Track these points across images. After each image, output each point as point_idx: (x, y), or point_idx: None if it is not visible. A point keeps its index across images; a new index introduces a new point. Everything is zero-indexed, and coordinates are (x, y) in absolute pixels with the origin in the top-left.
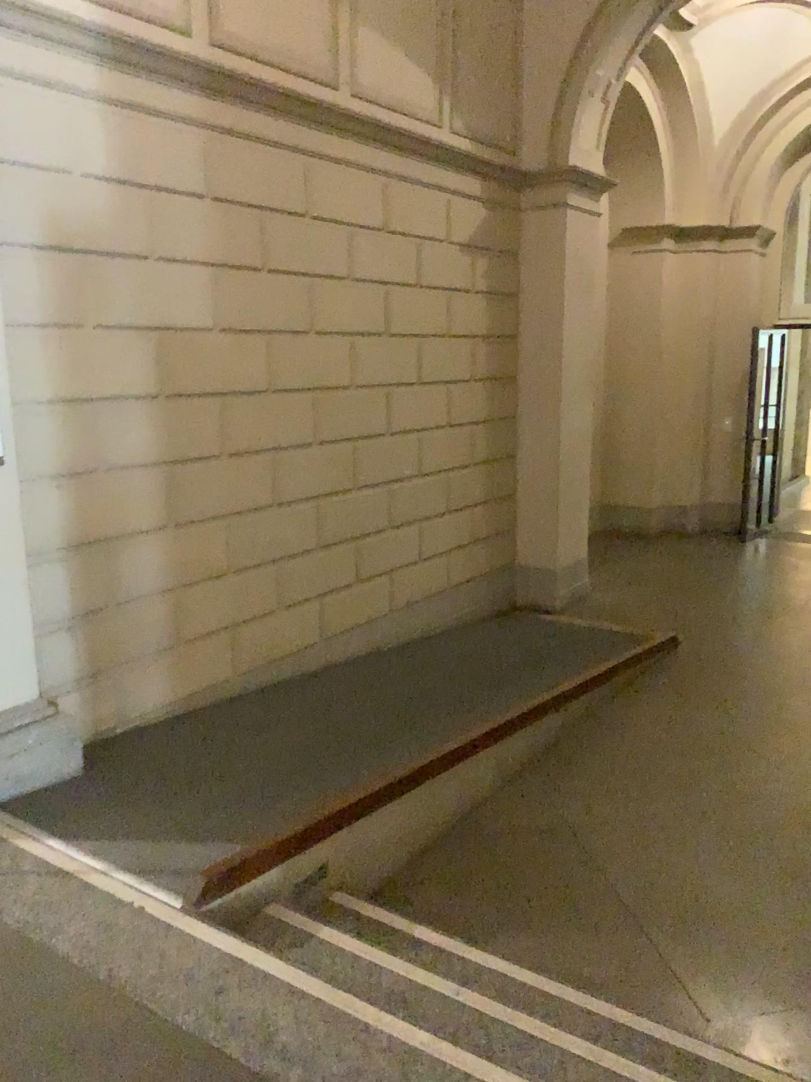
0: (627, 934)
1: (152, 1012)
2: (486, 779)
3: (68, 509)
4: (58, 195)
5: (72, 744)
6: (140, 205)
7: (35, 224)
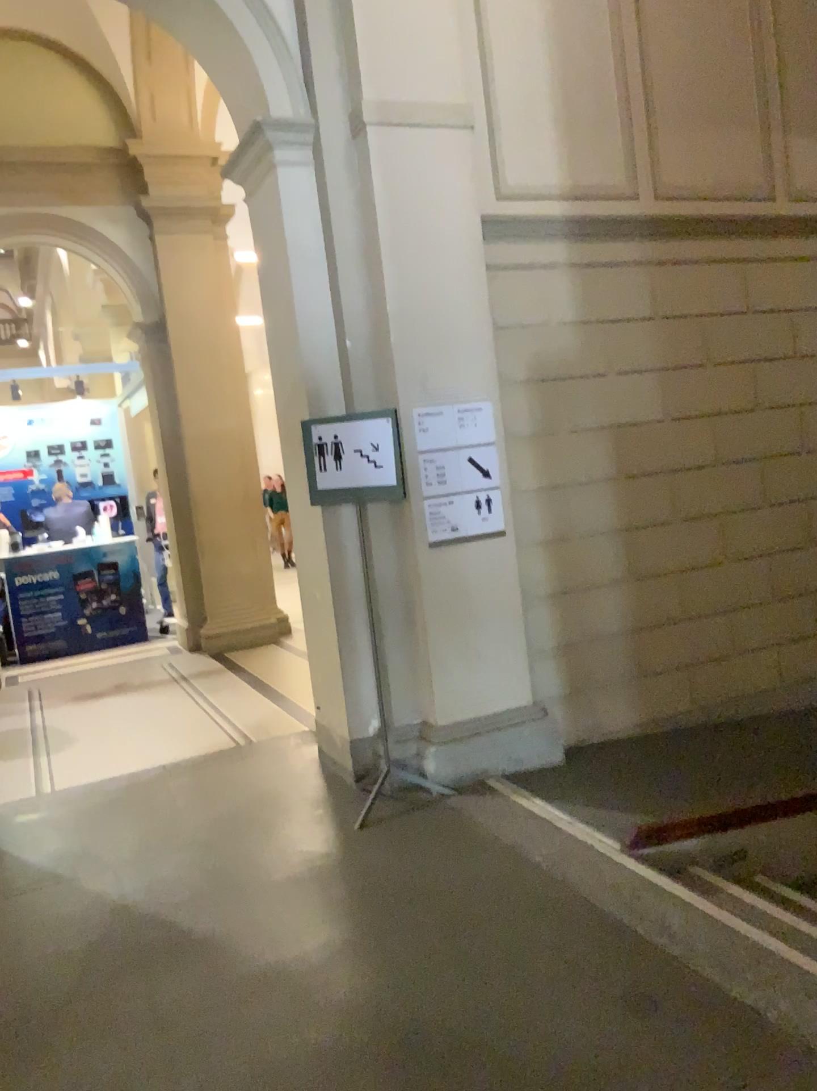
0: None
1: (586, 899)
2: None
3: (551, 567)
4: (540, 341)
5: (556, 741)
6: (601, 335)
7: (524, 365)
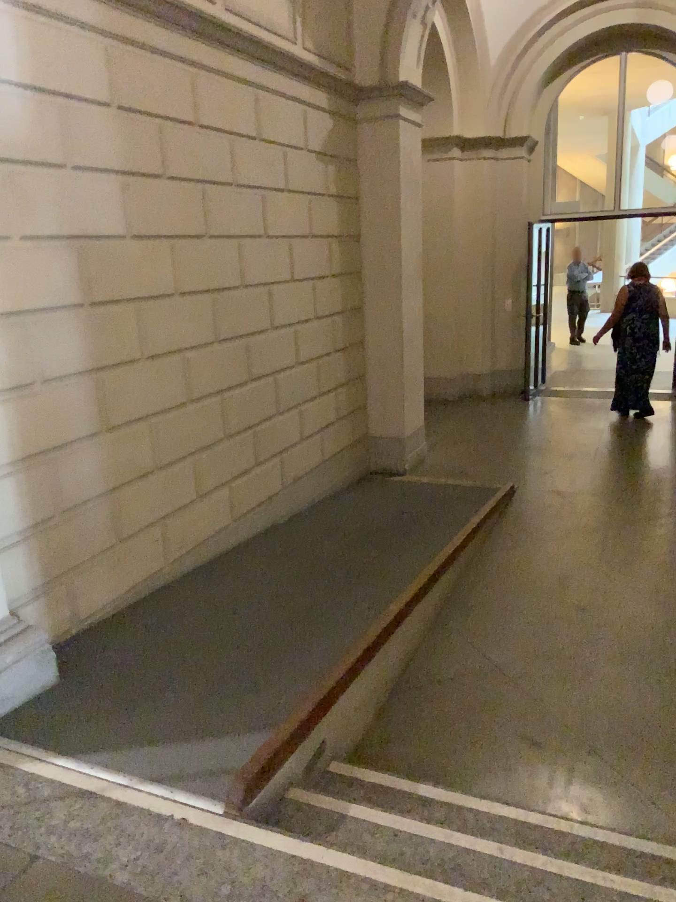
0: (586, 758)
1: None
2: (417, 634)
3: (17, 425)
4: None
5: (47, 655)
6: (56, 112)
7: None
